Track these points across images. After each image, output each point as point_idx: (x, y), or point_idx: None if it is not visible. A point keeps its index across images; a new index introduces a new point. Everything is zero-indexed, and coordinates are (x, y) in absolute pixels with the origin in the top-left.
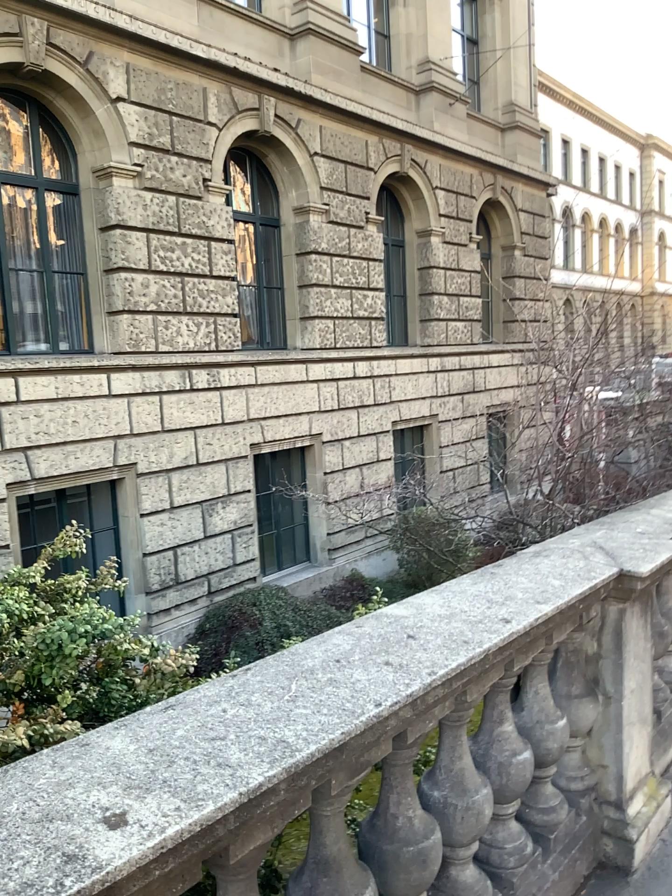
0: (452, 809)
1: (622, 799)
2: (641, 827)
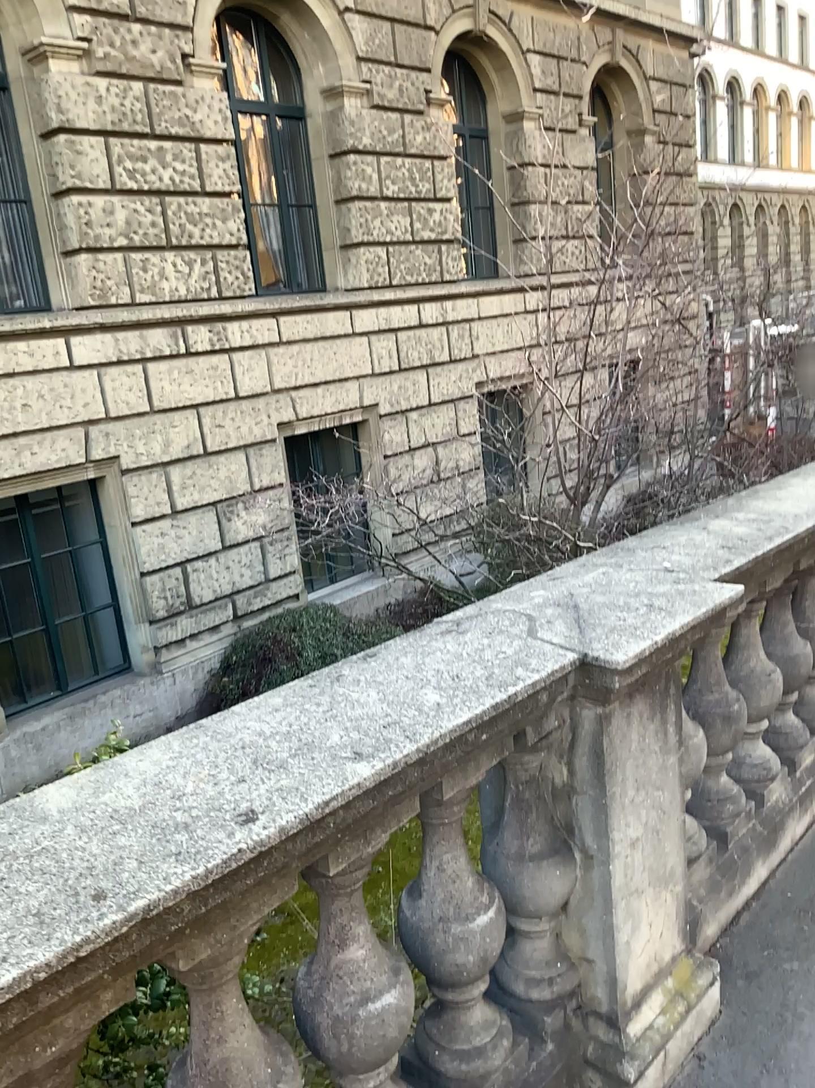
0: None
1: (616, 1016)
2: (649, 1055)
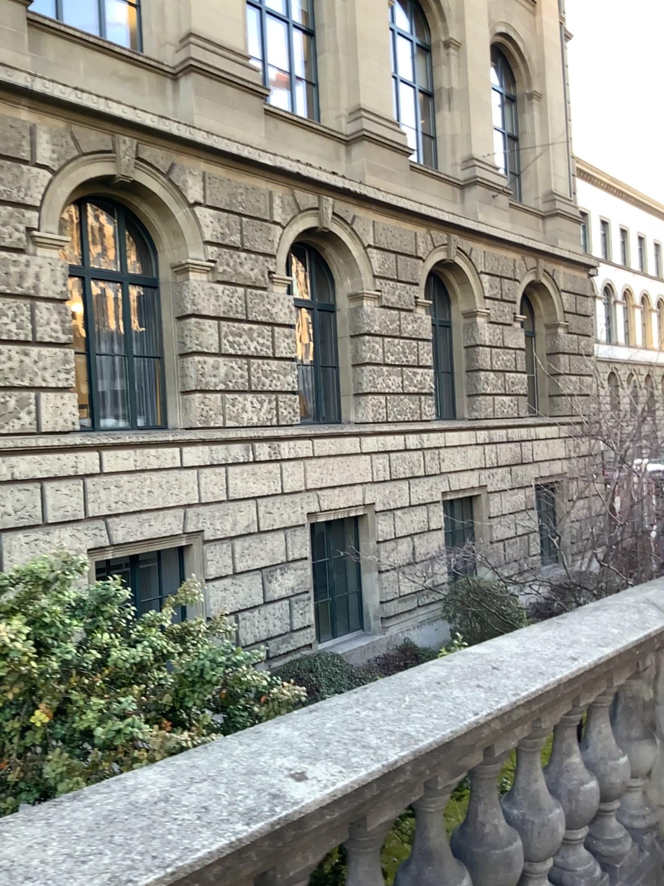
0: (524, 822)
1: None
2: None
